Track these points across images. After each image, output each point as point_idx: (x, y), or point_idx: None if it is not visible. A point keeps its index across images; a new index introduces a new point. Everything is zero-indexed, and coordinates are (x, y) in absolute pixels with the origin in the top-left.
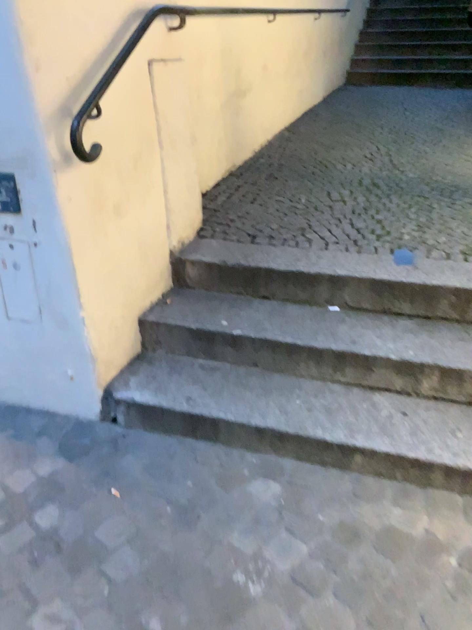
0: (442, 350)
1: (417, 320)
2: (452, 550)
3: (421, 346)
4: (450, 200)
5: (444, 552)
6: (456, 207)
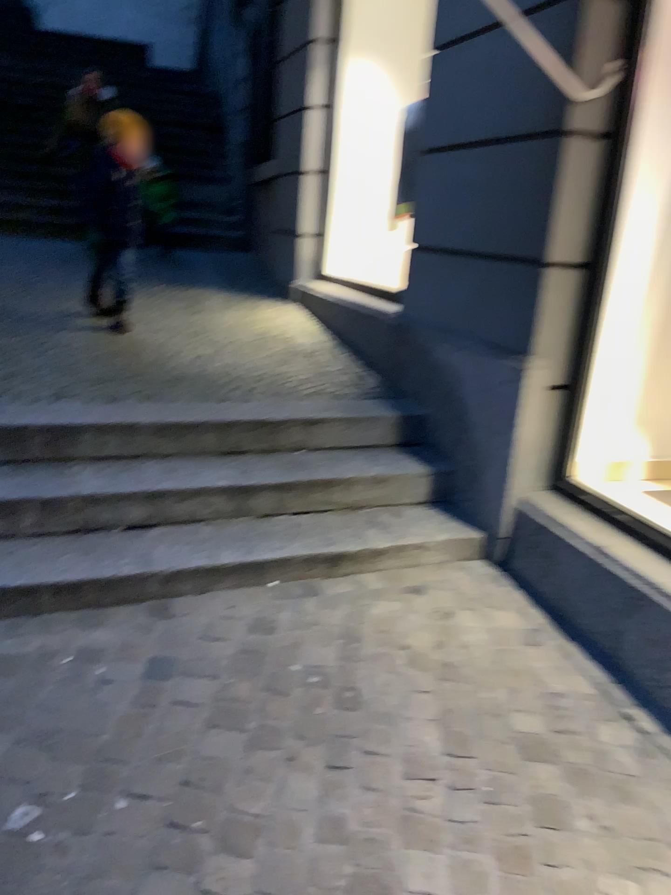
0: (35, 487)
1: (8, 467)
2: (62, 652)
3: (12, 487)
4: (37, 352)
5: (54, 654)
6: (44, 359)
